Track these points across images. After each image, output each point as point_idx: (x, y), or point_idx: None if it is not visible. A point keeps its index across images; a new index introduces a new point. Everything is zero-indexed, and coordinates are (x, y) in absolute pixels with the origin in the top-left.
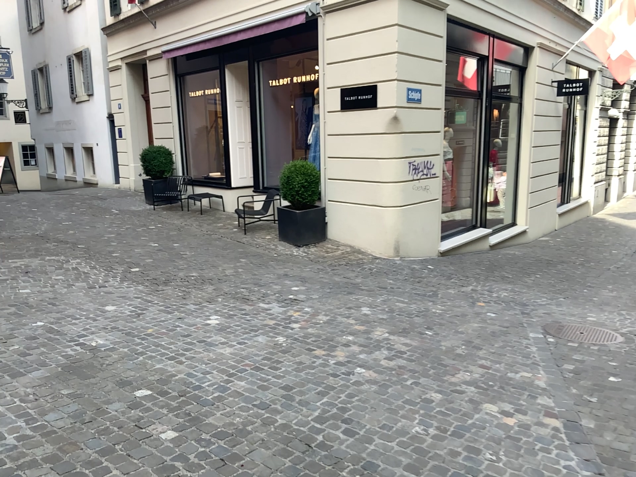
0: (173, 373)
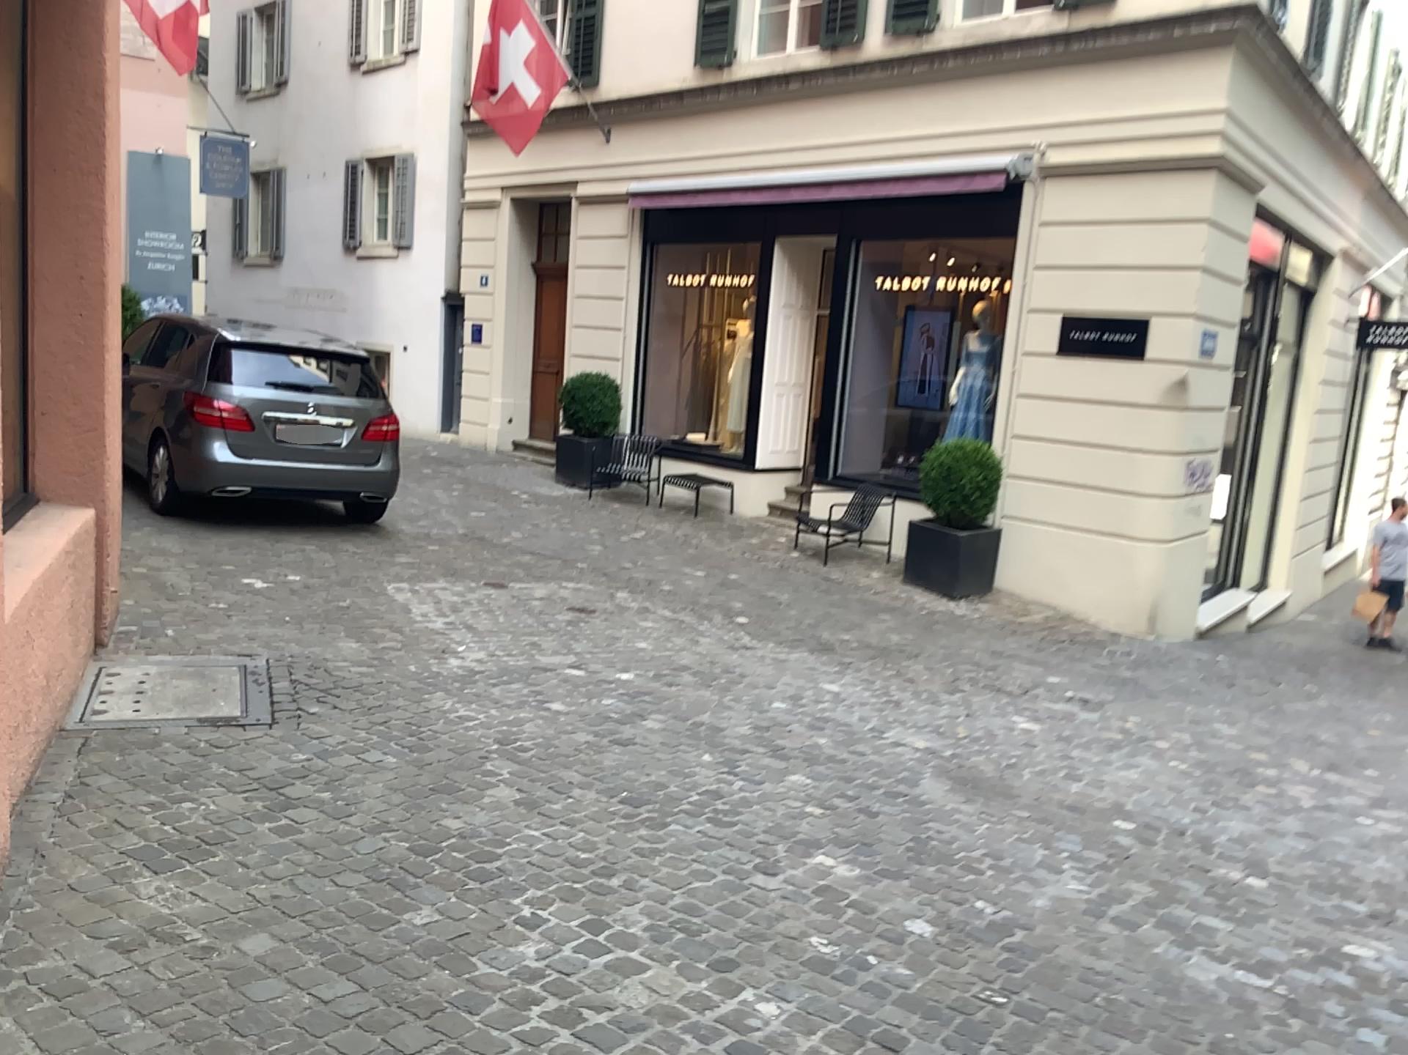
0: (1122, 801)
